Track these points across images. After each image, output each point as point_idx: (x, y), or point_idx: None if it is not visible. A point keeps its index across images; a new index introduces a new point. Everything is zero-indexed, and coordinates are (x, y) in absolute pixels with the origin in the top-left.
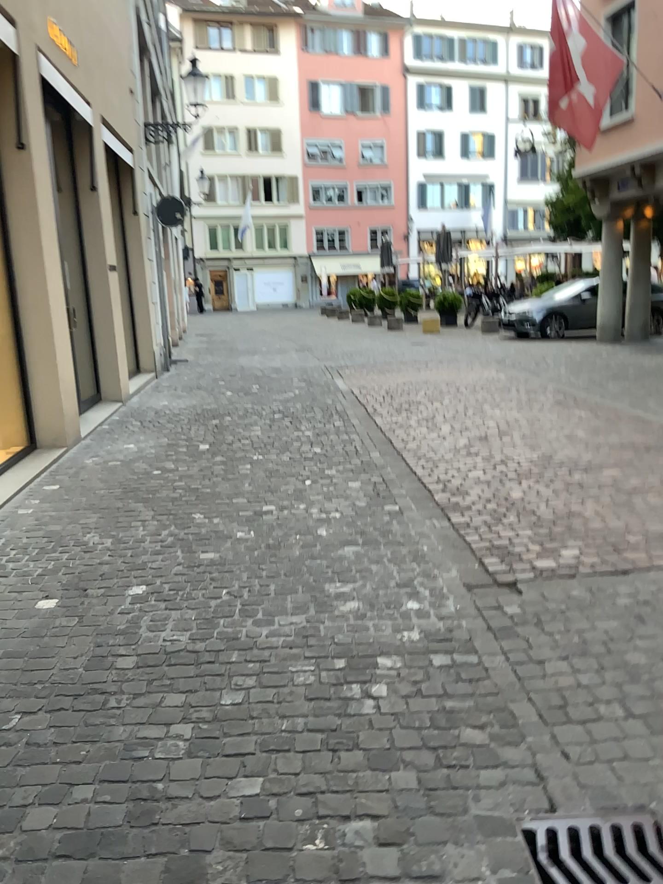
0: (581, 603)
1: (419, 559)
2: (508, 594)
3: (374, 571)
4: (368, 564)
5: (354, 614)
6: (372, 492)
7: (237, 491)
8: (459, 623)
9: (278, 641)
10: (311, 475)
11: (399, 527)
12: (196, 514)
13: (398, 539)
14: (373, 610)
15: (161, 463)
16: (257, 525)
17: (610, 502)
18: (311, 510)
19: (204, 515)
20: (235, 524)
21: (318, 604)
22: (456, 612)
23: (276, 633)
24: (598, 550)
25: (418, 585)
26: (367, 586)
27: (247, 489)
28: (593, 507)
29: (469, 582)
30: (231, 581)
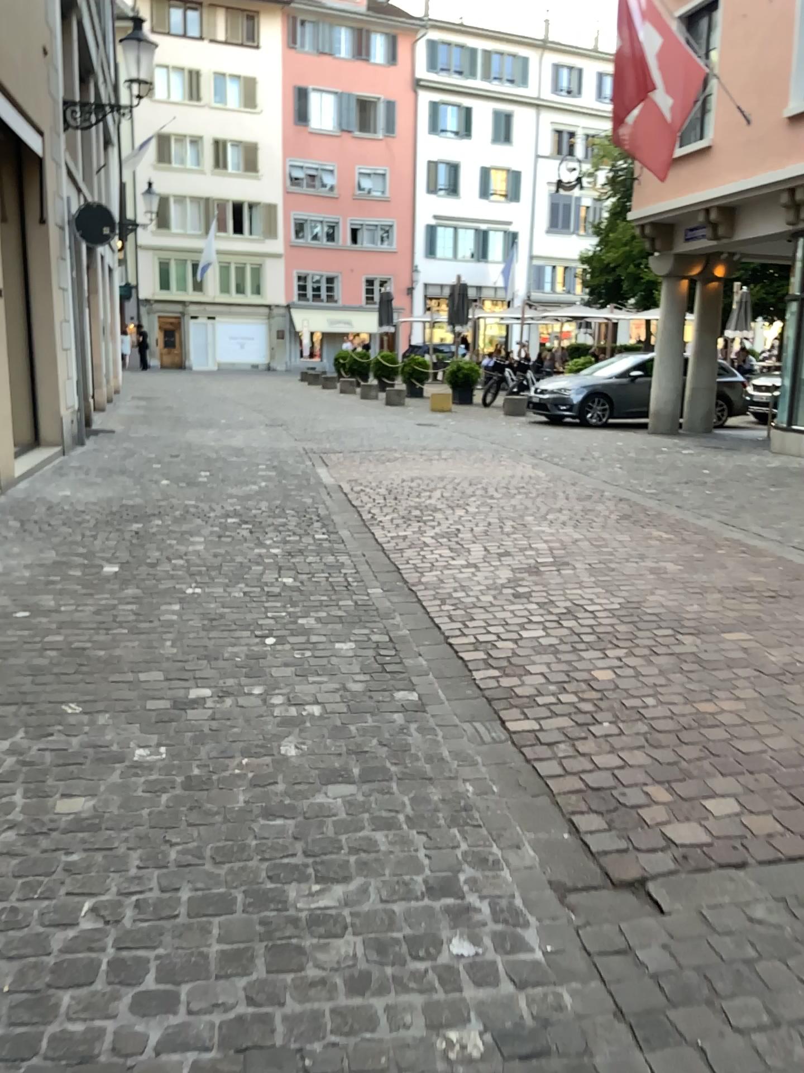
0: (781, 946)
1: (463, 820)
2: (638, 918)
3: (382, 849)
4: (370, 831)
5: (346, 980)
6: (374, 667)
7: (149, 660)
8: (561, 1005)
9: (181, 1070)
10: (276, 630)
11: (421, 741)
12: (70, 705)
13: (422, 770)
14: (384, 962)
15: (31, 601)
16: (174, 733)
17: (759, 702)
18: (272, 701)
19: (84, 709)
20: (137, 730)
21: (274, 947)
22: (549, 972)
23: (180, 1043)
24: (766, 802)
25: (468, 888)
26: (370, 890)
27: (167, 656)
28: (734, 711)
29: (559, 879)
30: (106, 877)
